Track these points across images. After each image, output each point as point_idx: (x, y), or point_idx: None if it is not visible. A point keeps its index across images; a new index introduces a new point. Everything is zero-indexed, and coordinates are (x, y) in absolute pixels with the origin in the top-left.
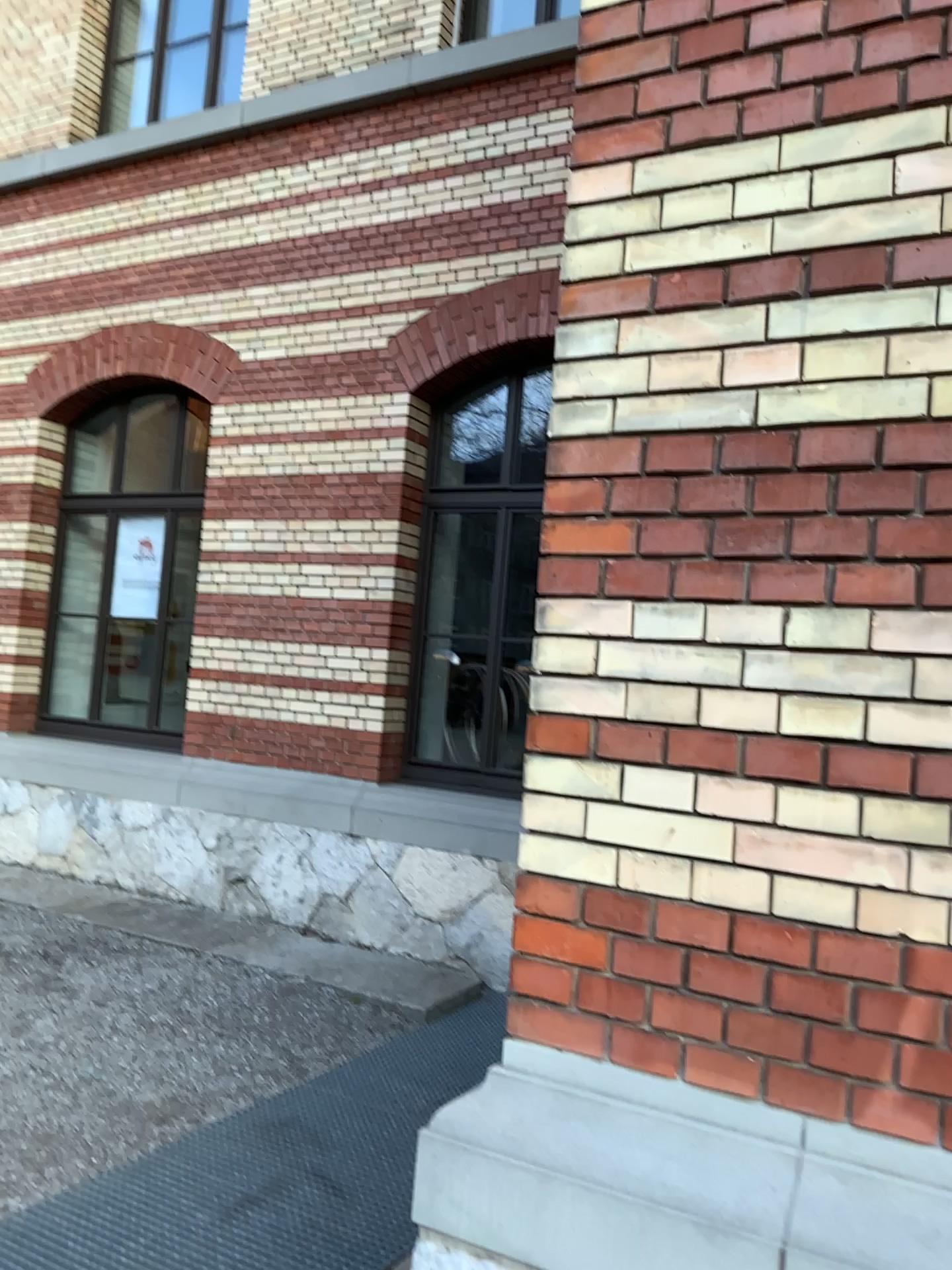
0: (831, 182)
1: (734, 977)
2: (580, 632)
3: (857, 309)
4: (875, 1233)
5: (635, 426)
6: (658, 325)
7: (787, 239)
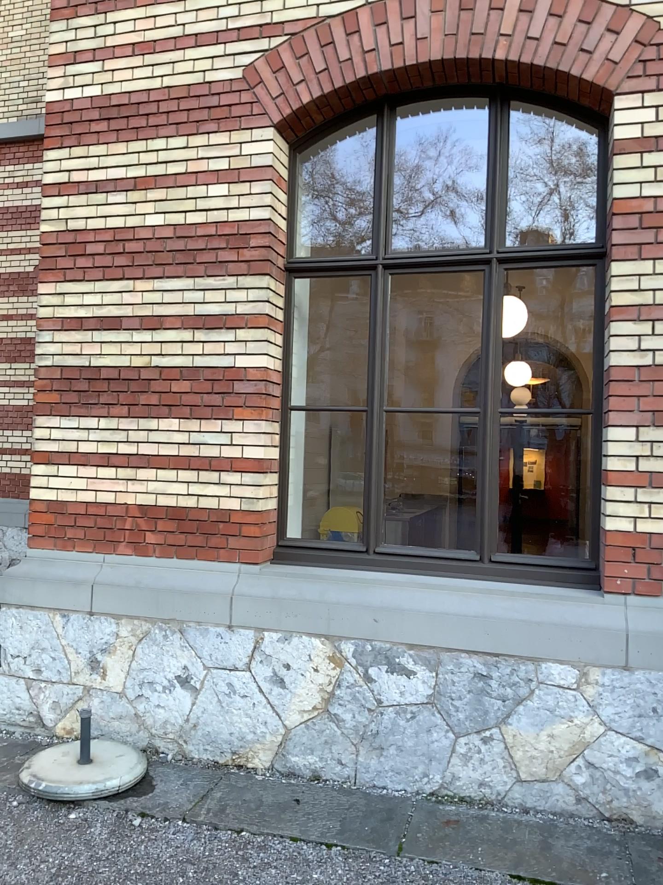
0: (107, 297)
1: (87, 521)
2: (45, 426)
3: (114, 335)
4: (114, 577)
5: (59, 365)
6: (64, 334)
7: (97, 312)
